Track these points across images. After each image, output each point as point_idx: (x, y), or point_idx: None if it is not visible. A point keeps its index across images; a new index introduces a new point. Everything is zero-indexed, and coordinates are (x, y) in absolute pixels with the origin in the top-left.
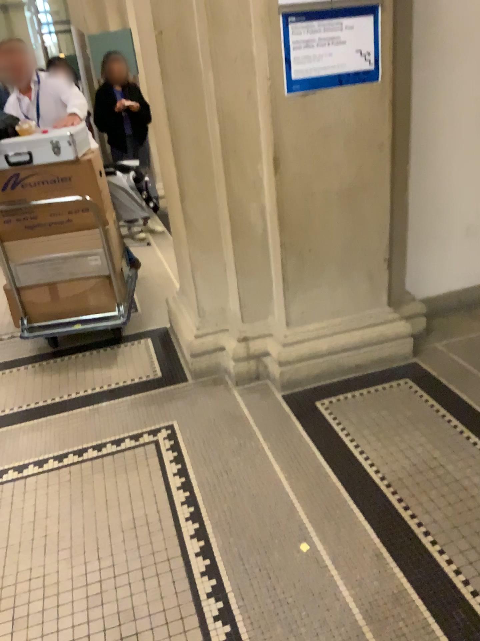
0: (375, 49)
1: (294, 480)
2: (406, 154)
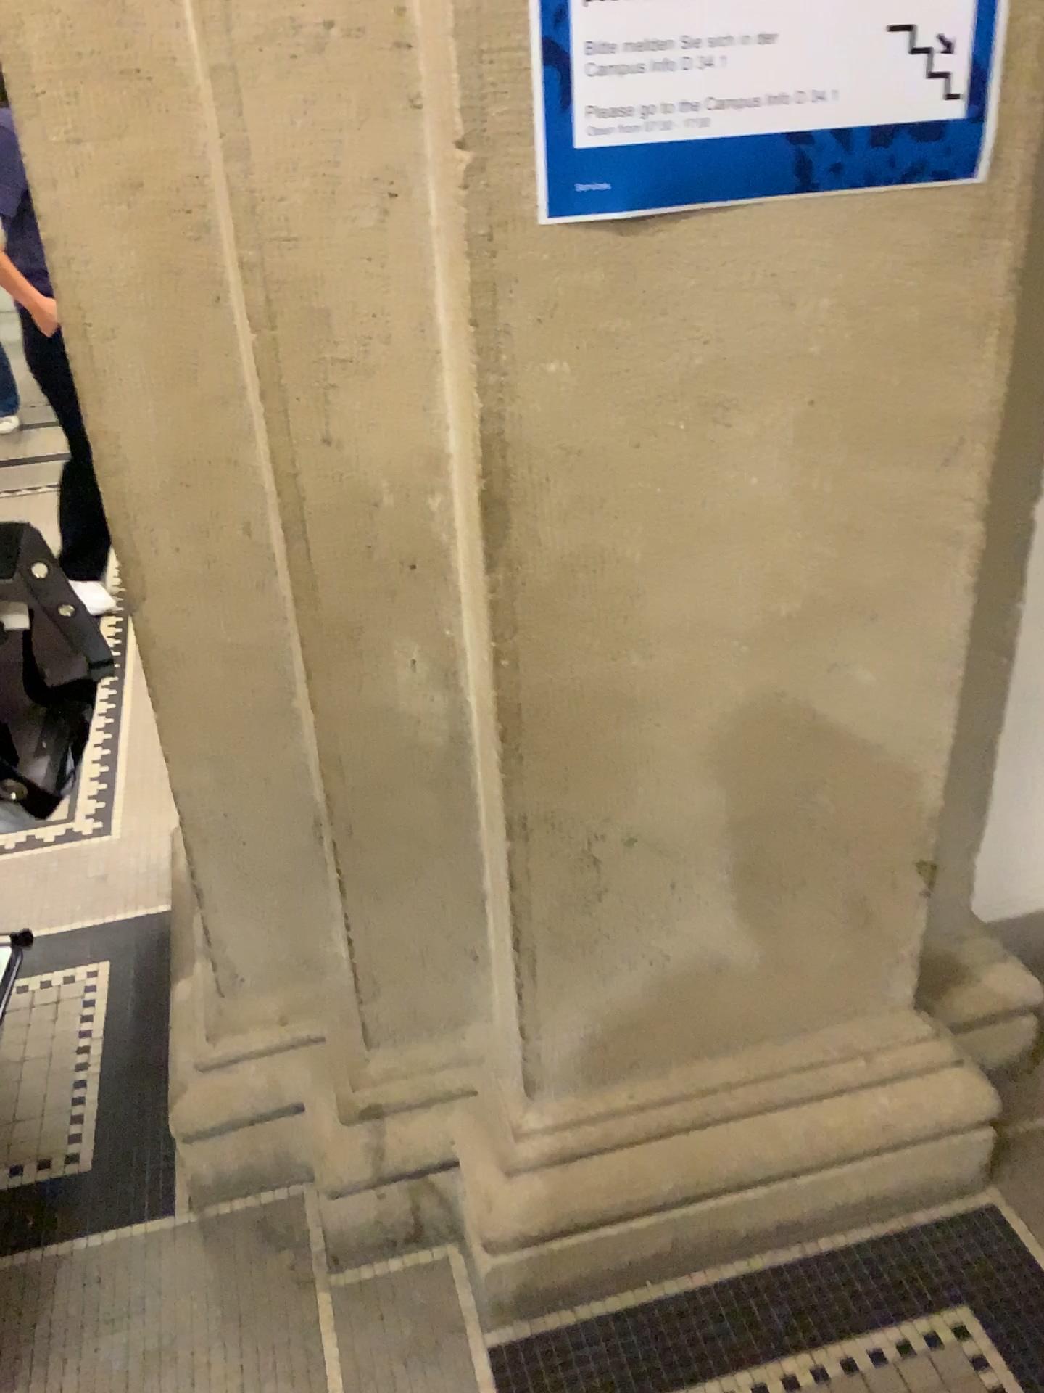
0: (981, 28)
1: None
2: (1032, 456)
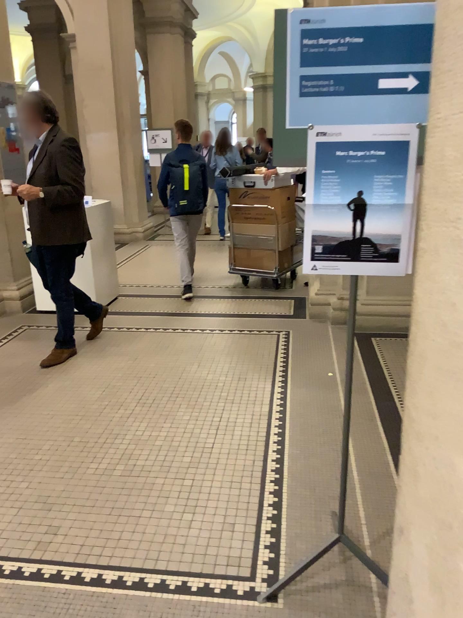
0: None
1: (340, 355)
2: None
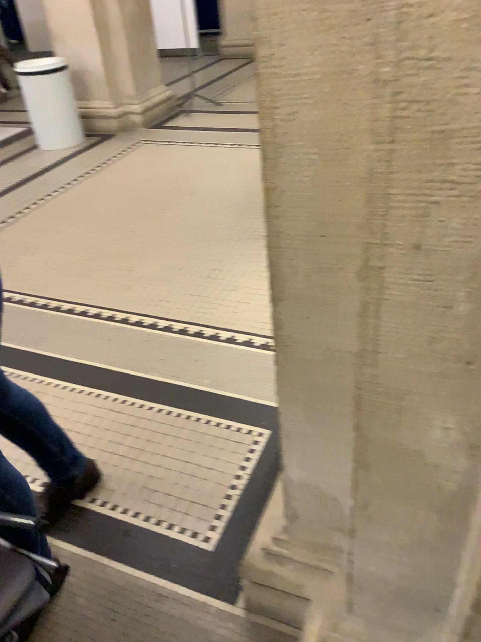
0: None
1: None
2: None
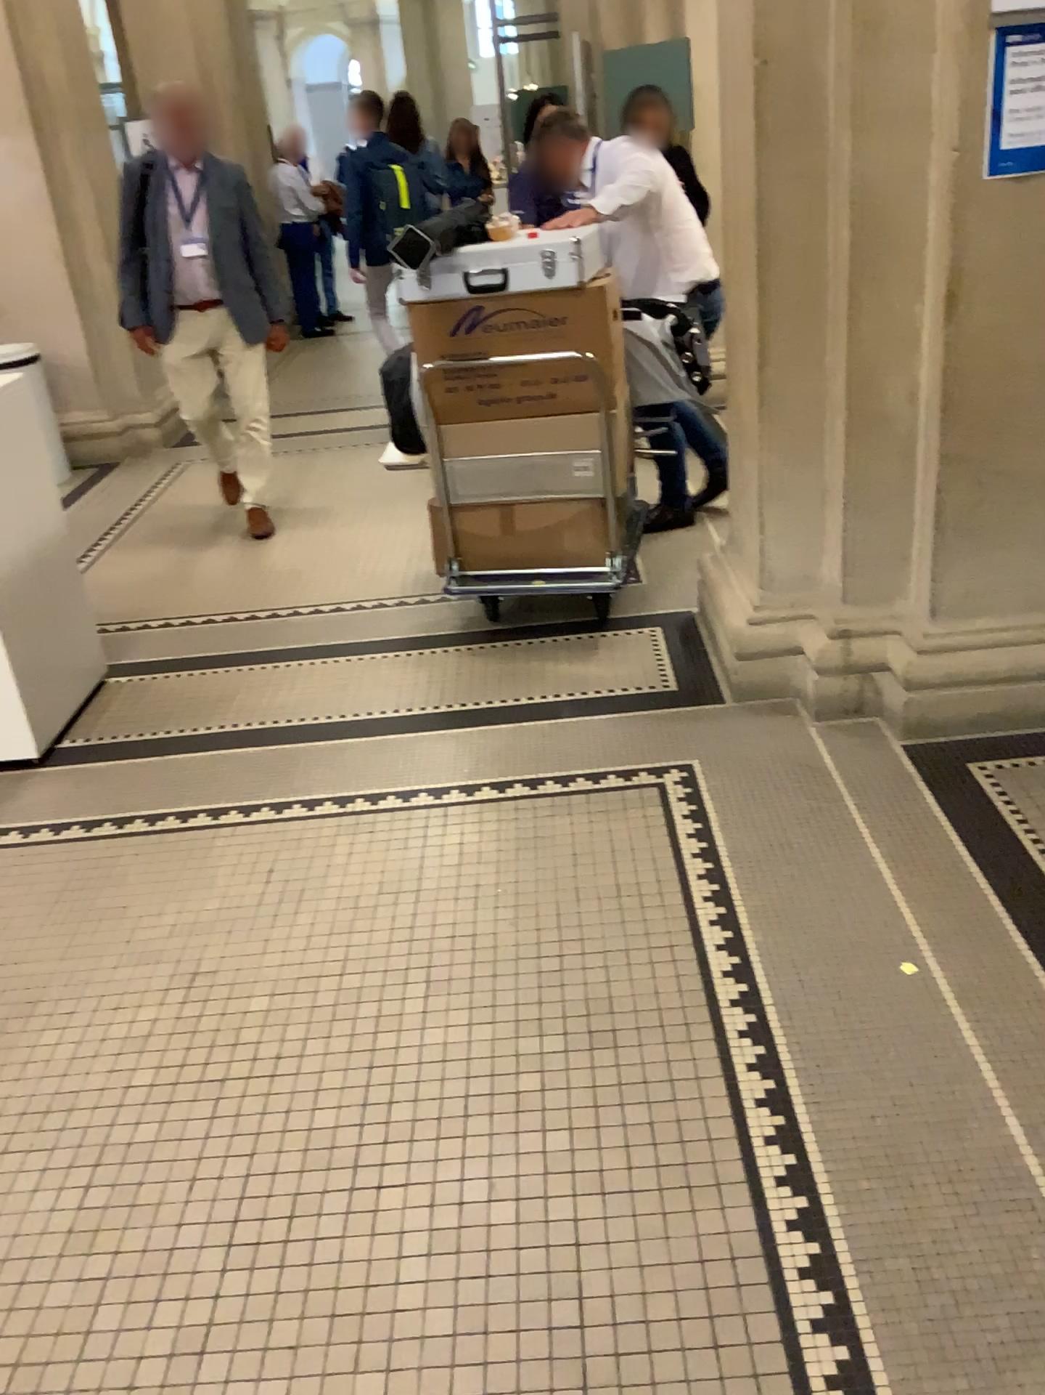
0: None
1: (906, 864)
2: None
